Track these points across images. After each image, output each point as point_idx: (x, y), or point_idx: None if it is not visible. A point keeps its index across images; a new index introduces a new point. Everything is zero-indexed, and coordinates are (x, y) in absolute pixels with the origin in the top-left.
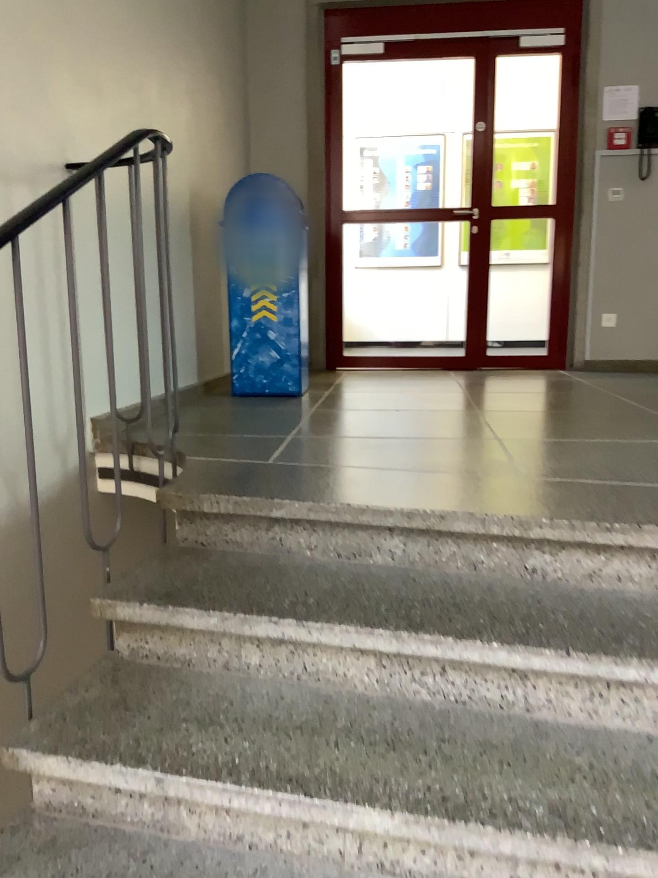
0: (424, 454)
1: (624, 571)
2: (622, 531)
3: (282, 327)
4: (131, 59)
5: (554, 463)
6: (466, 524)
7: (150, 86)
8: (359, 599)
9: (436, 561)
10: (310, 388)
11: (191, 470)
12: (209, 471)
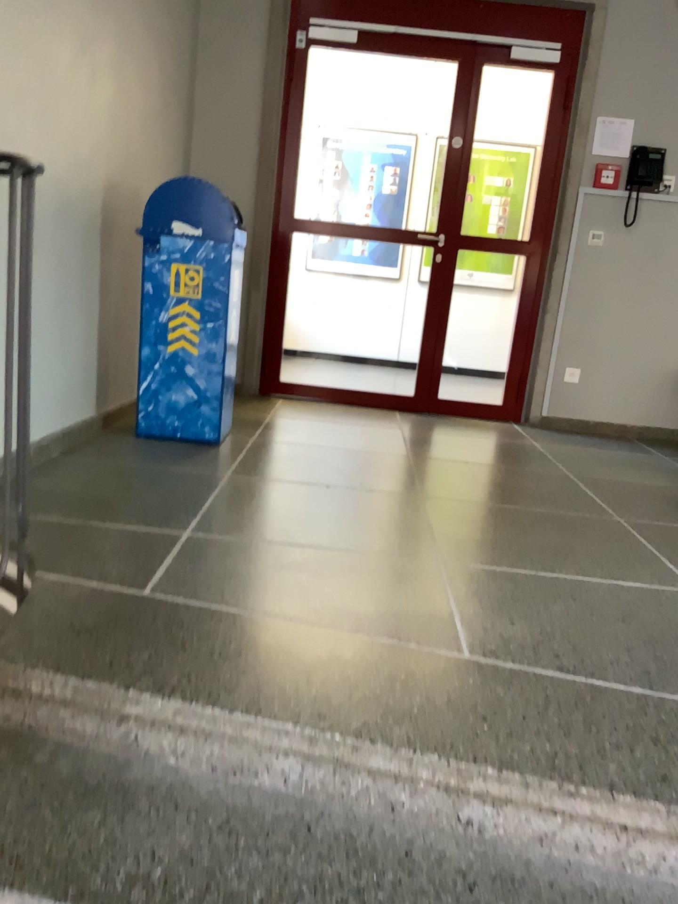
0: (346, 592)
1: (586, 845)
2: (590, 801)
3: (203, 363)
4: (30, 23)
5: (506, 630)
6: (385, 759)
7: (57, 57)
8: (228, 870)
9: (341, 796)
10: (231, 432)
11: (36, 607)
12: (59, 611)
